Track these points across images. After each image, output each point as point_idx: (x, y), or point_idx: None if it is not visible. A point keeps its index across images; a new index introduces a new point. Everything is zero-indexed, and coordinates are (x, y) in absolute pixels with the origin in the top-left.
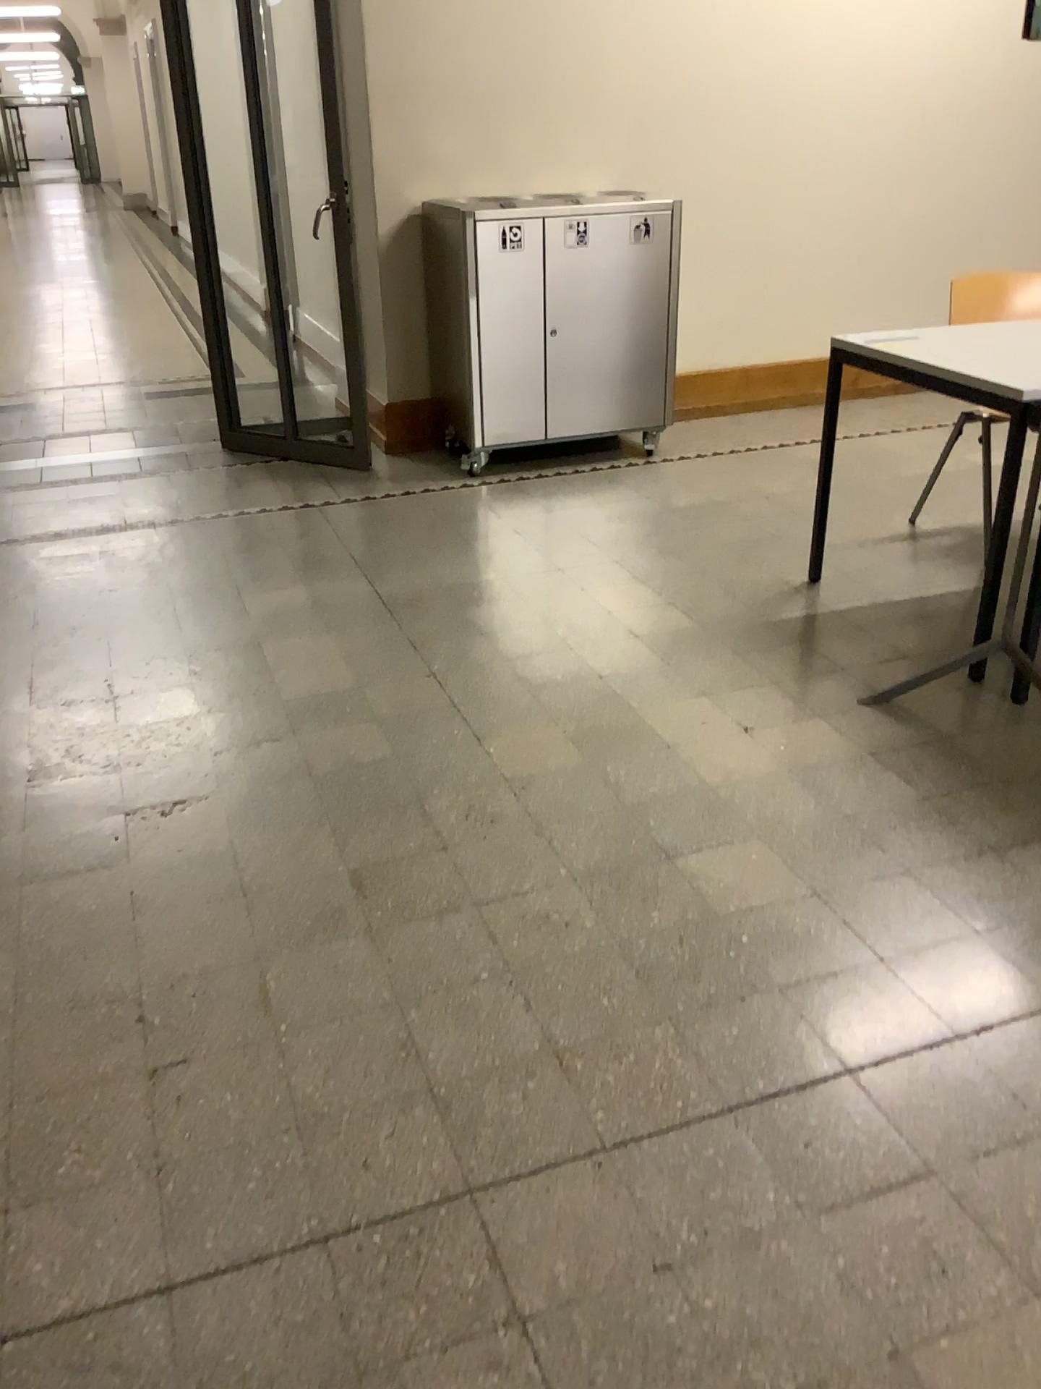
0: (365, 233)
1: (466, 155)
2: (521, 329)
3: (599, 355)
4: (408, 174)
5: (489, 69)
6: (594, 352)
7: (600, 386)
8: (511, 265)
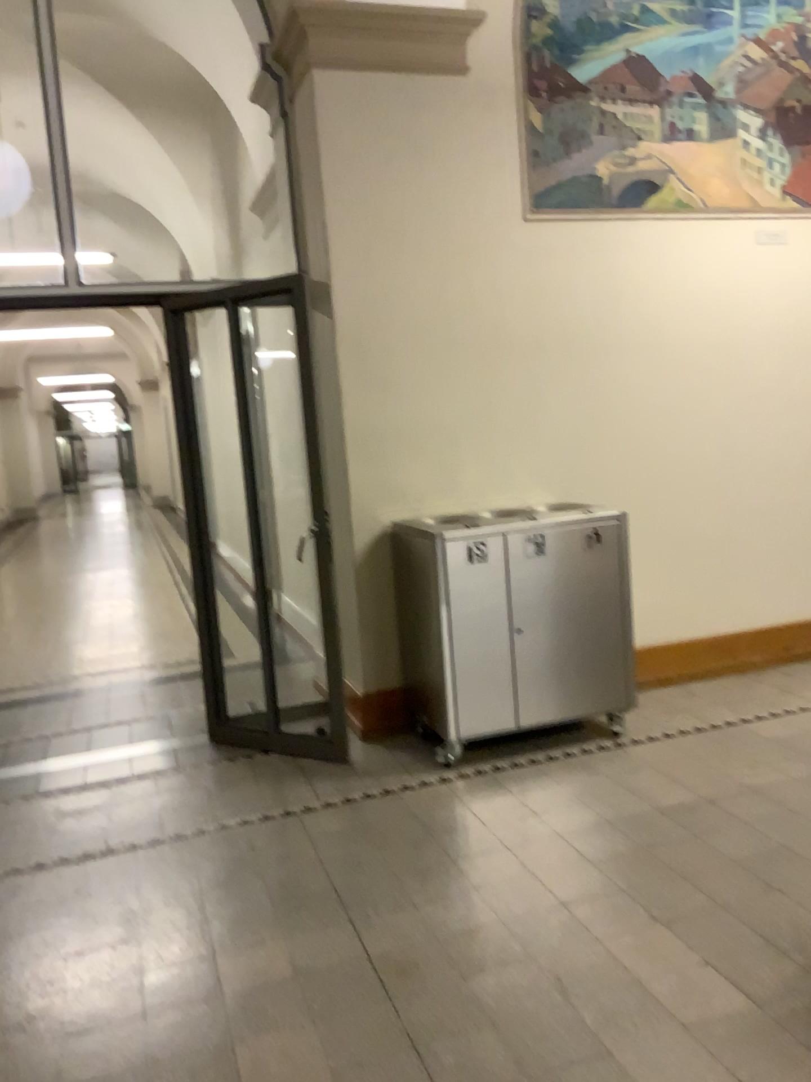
0: (341, 551)
1: (429, 480)
2: (492, 635)
3: (567, 654)
4: (378, 499)
5: (447, 410)
6: (562, 651)
7: (571, 682)
8: (481, 578)
